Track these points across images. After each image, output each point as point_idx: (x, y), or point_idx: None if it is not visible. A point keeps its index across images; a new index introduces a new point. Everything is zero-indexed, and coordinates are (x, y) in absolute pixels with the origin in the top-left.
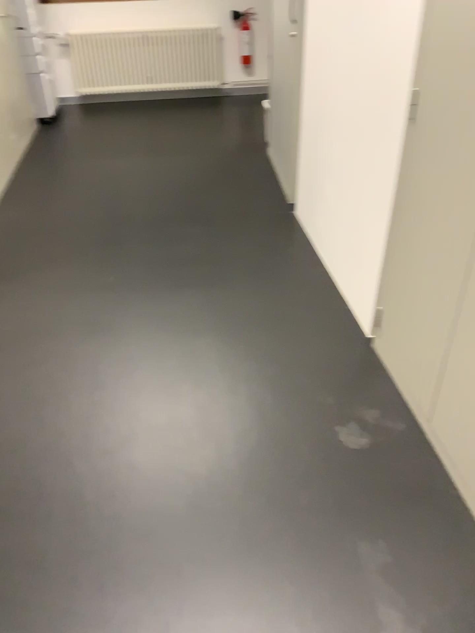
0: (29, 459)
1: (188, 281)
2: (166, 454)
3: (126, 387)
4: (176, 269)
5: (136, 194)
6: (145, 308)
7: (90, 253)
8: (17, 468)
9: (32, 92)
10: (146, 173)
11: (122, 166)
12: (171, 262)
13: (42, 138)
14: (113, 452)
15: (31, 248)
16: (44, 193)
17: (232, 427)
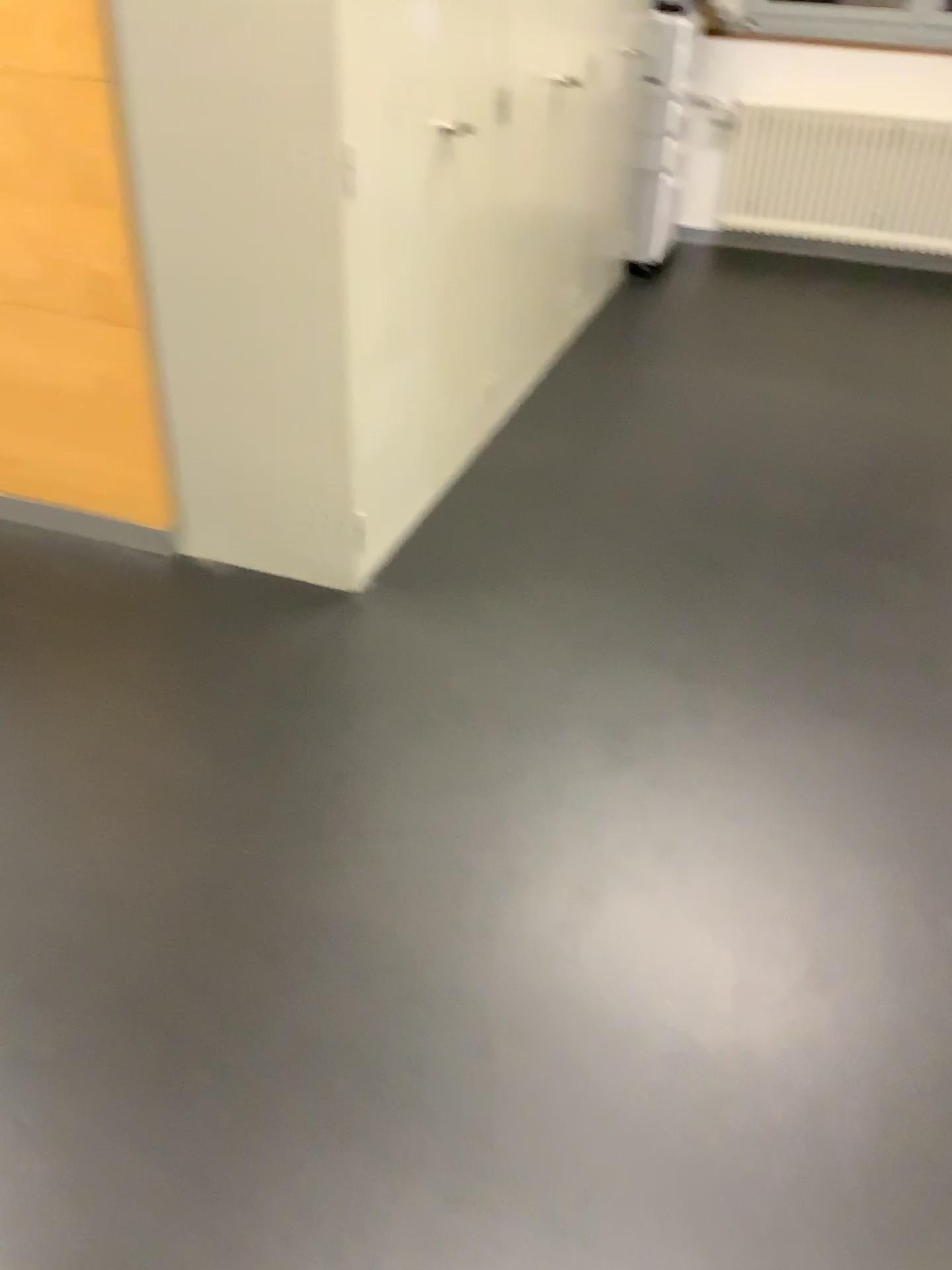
0: (427, 1007)
1: (861, 708)
2: (718, 1136)
3: (664, 921)
4: (839, 669)
5: (786, 466)
6: (748, 742)
7: (659, 575)
8: (398, 1018)
9: (635, 212)
10: (818, 425)
11: (771, 397)
12: (830, 648)
13: (623, 303)
14: (599, 1072)
15: (548, 529)
16: (599, 418)
17: (892, 1140)
